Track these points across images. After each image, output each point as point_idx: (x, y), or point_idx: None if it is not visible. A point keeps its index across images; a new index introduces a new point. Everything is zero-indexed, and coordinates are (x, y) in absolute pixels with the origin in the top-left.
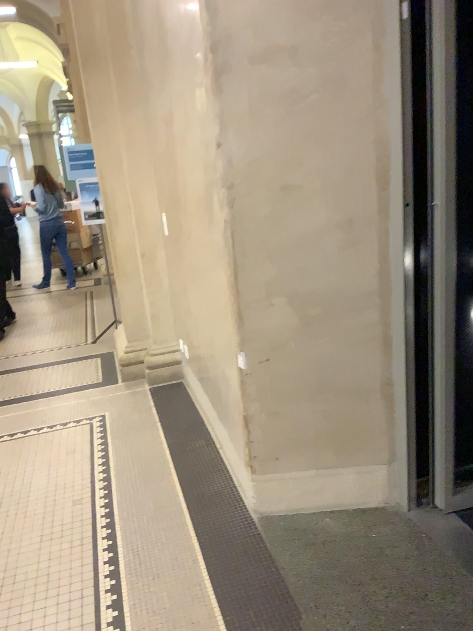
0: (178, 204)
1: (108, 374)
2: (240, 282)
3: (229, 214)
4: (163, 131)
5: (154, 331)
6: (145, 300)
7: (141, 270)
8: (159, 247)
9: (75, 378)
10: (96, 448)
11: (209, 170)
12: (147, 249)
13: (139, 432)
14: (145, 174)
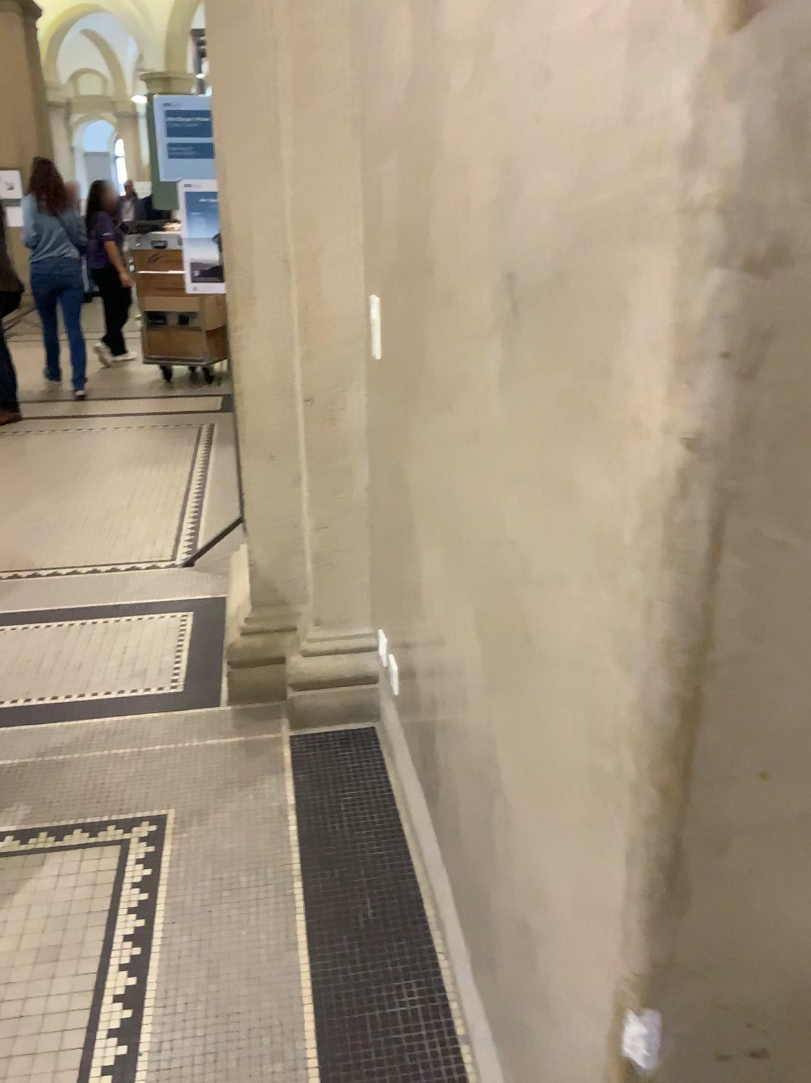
0: (429, 285)
1: (200, 668)
2: (711, 744)
3: (732, 419)
4: (406, 33)
5: (320, 593)
6: (306, 515)
7: (303, 437)
8: (355, 385)
9: (123, 669)
10: (115, 959)
11: (647, 157)
12: (322, 386)
13: (243, 908)
14: (338, 178)
